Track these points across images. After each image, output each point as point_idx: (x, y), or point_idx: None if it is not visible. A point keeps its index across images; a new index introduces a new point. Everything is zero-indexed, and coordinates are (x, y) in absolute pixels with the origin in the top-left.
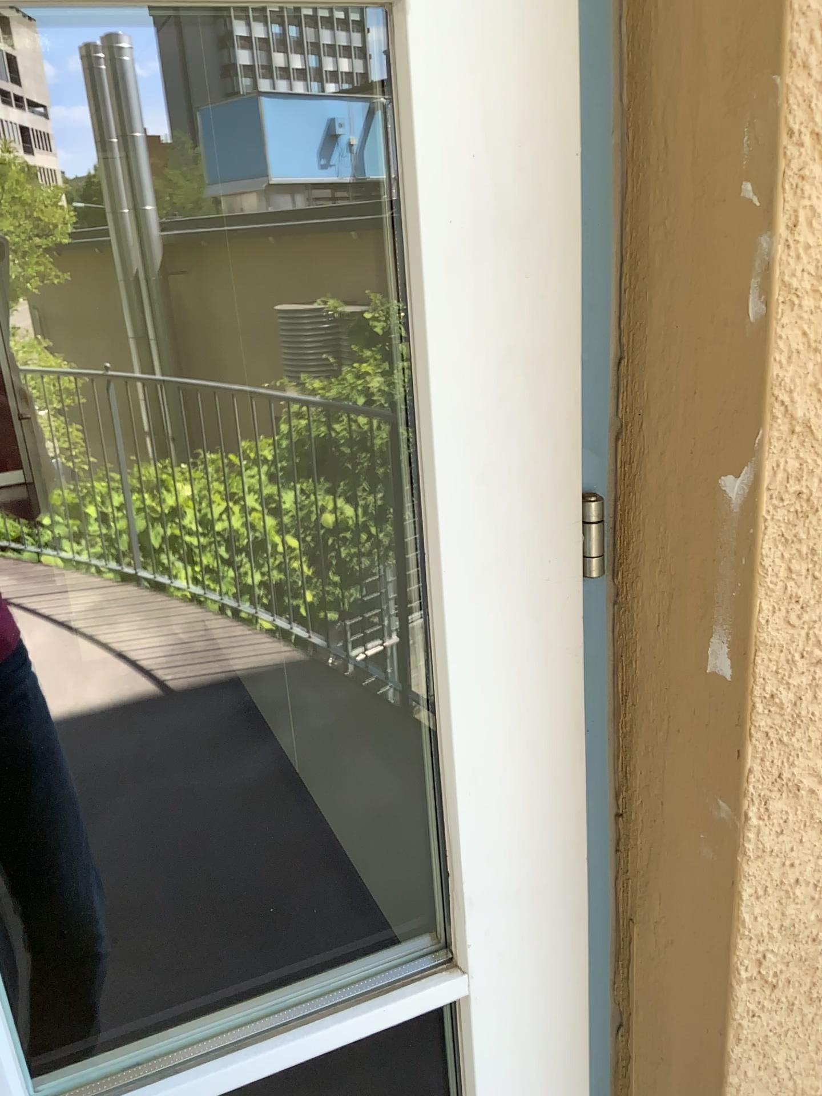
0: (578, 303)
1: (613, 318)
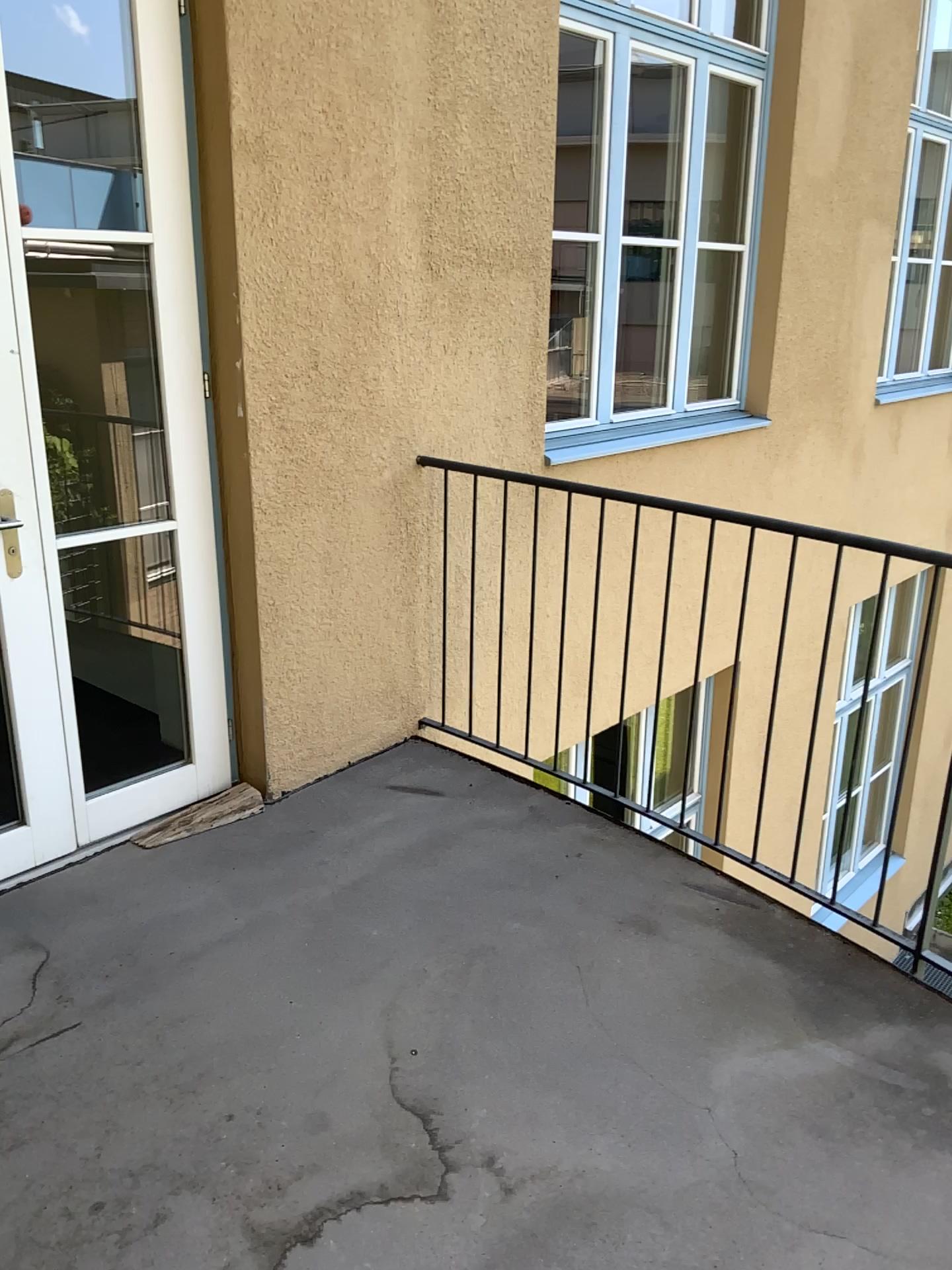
0: (198, 320)
1: (208, 325)
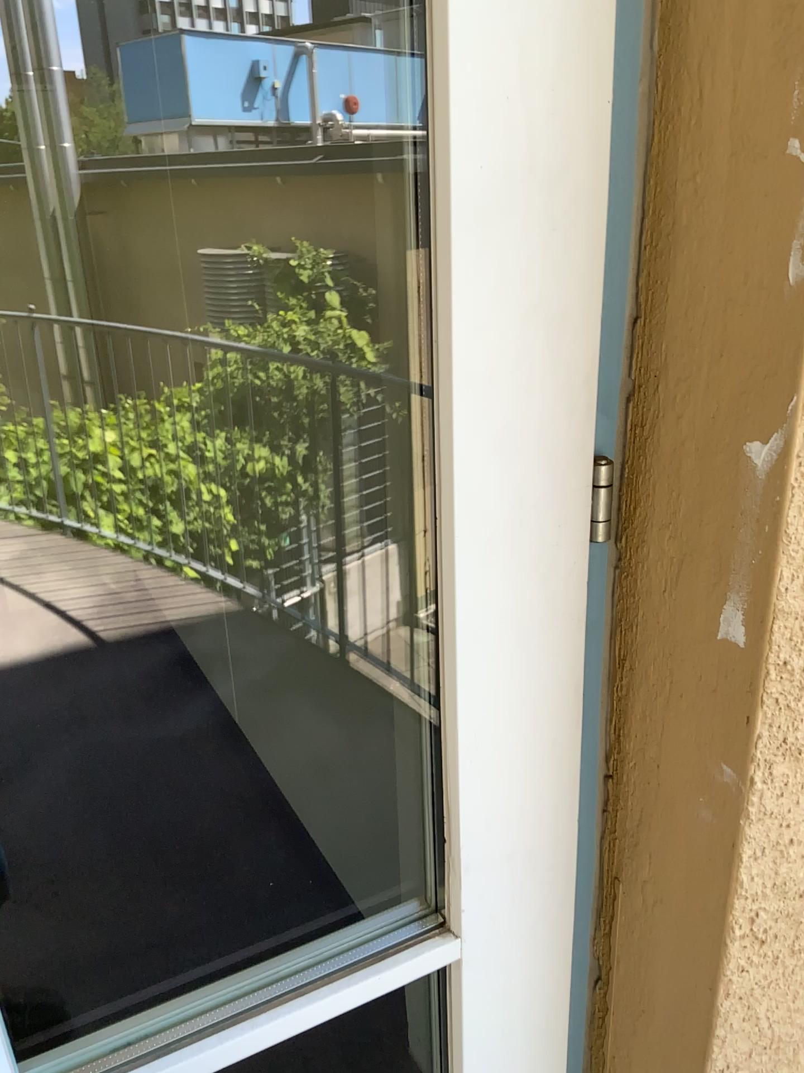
0: (597, 259)
1: (628, 276)
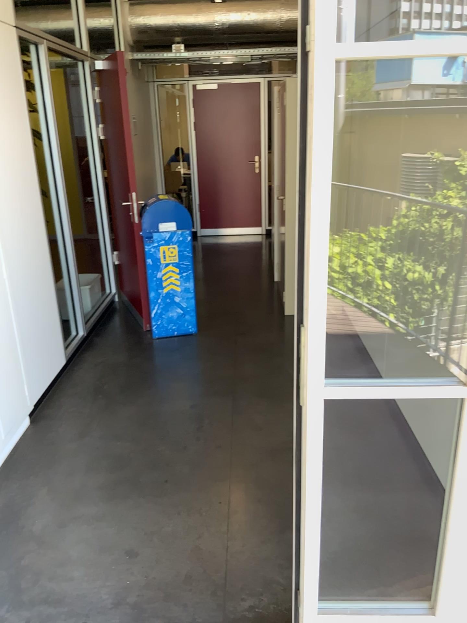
0: None
1: None
